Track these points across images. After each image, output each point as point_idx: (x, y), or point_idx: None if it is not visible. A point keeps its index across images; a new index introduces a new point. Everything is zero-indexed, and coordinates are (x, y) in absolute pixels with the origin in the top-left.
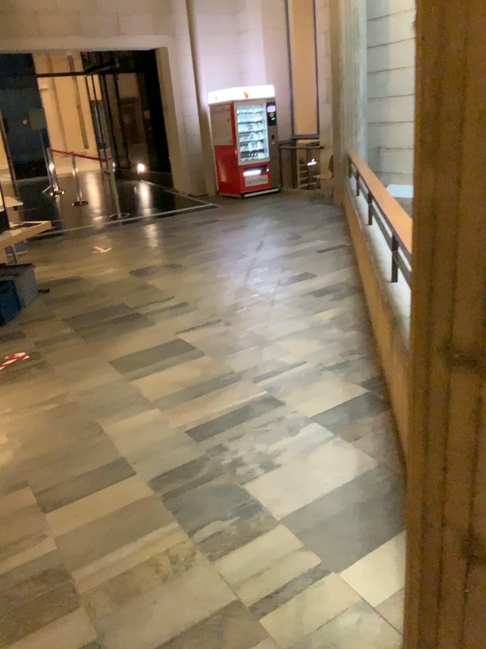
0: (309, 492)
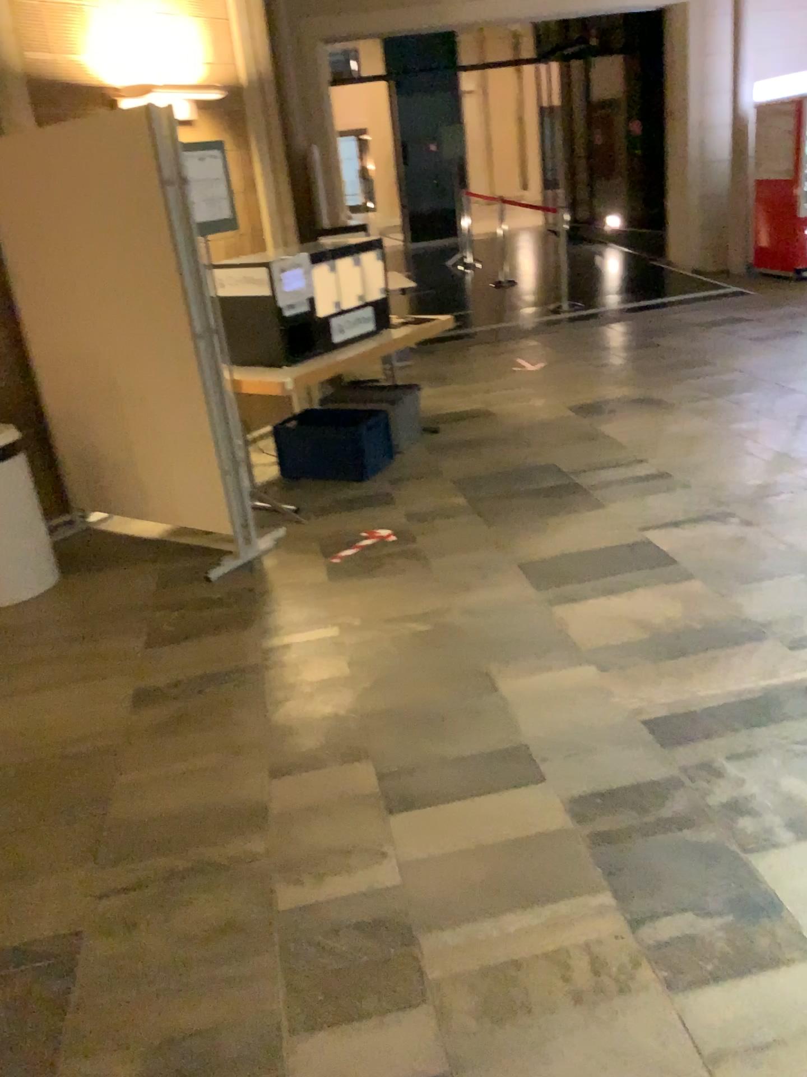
0: None
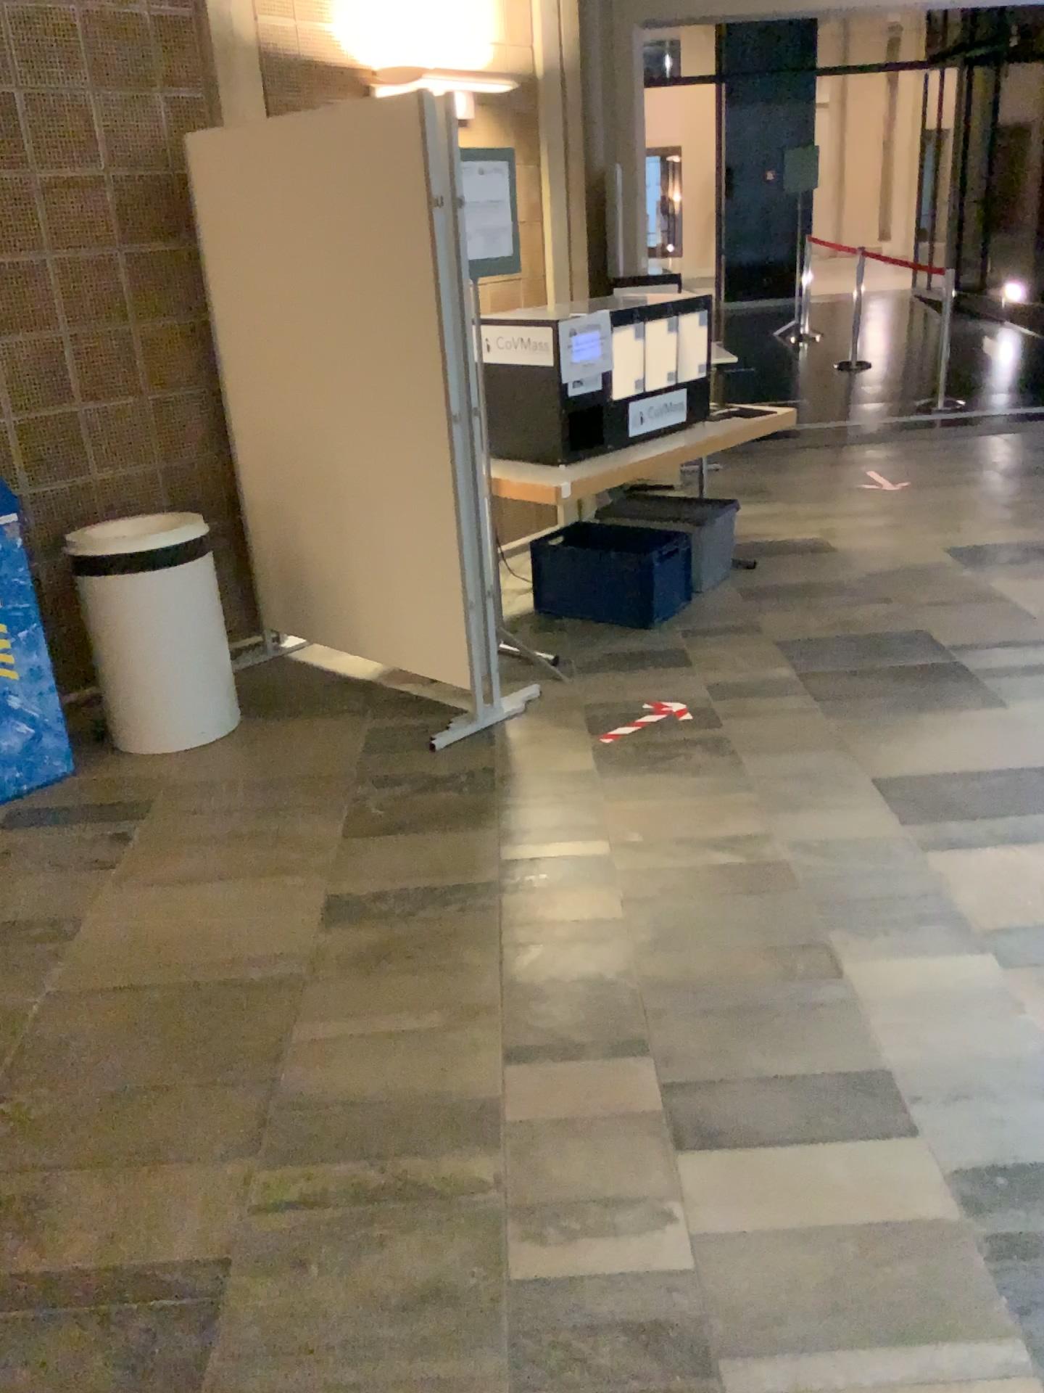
0: None
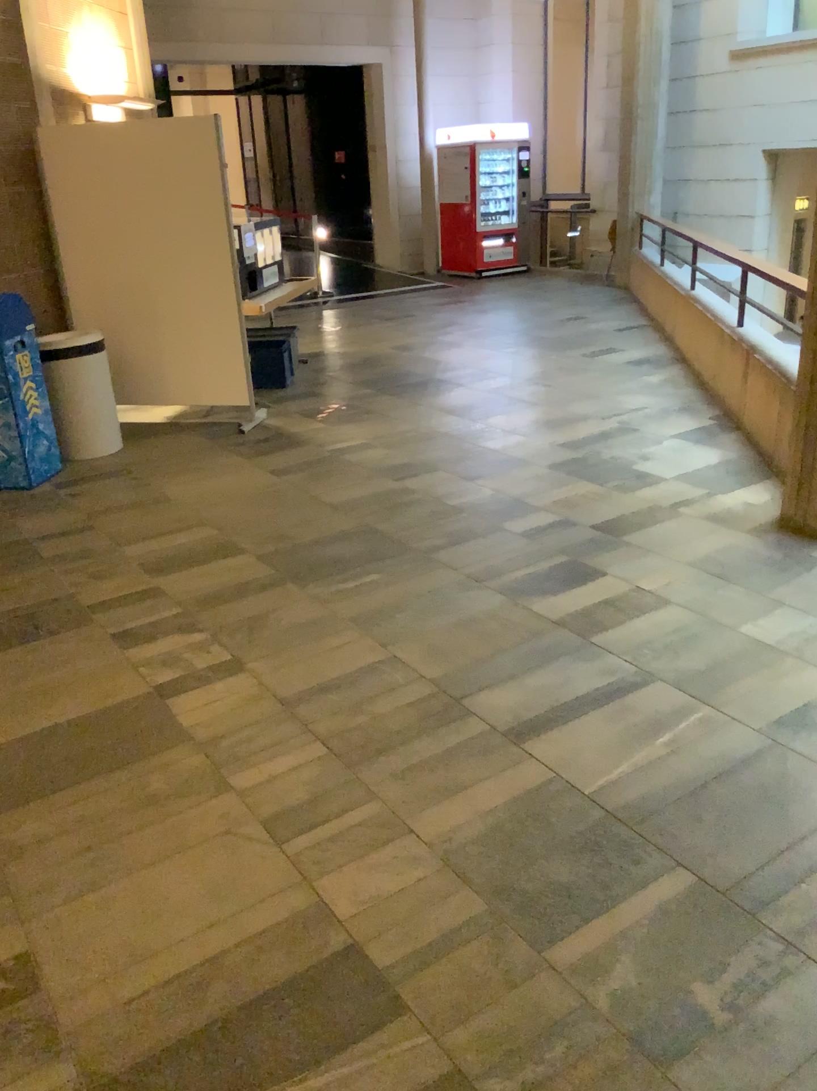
0: (687, 465)
